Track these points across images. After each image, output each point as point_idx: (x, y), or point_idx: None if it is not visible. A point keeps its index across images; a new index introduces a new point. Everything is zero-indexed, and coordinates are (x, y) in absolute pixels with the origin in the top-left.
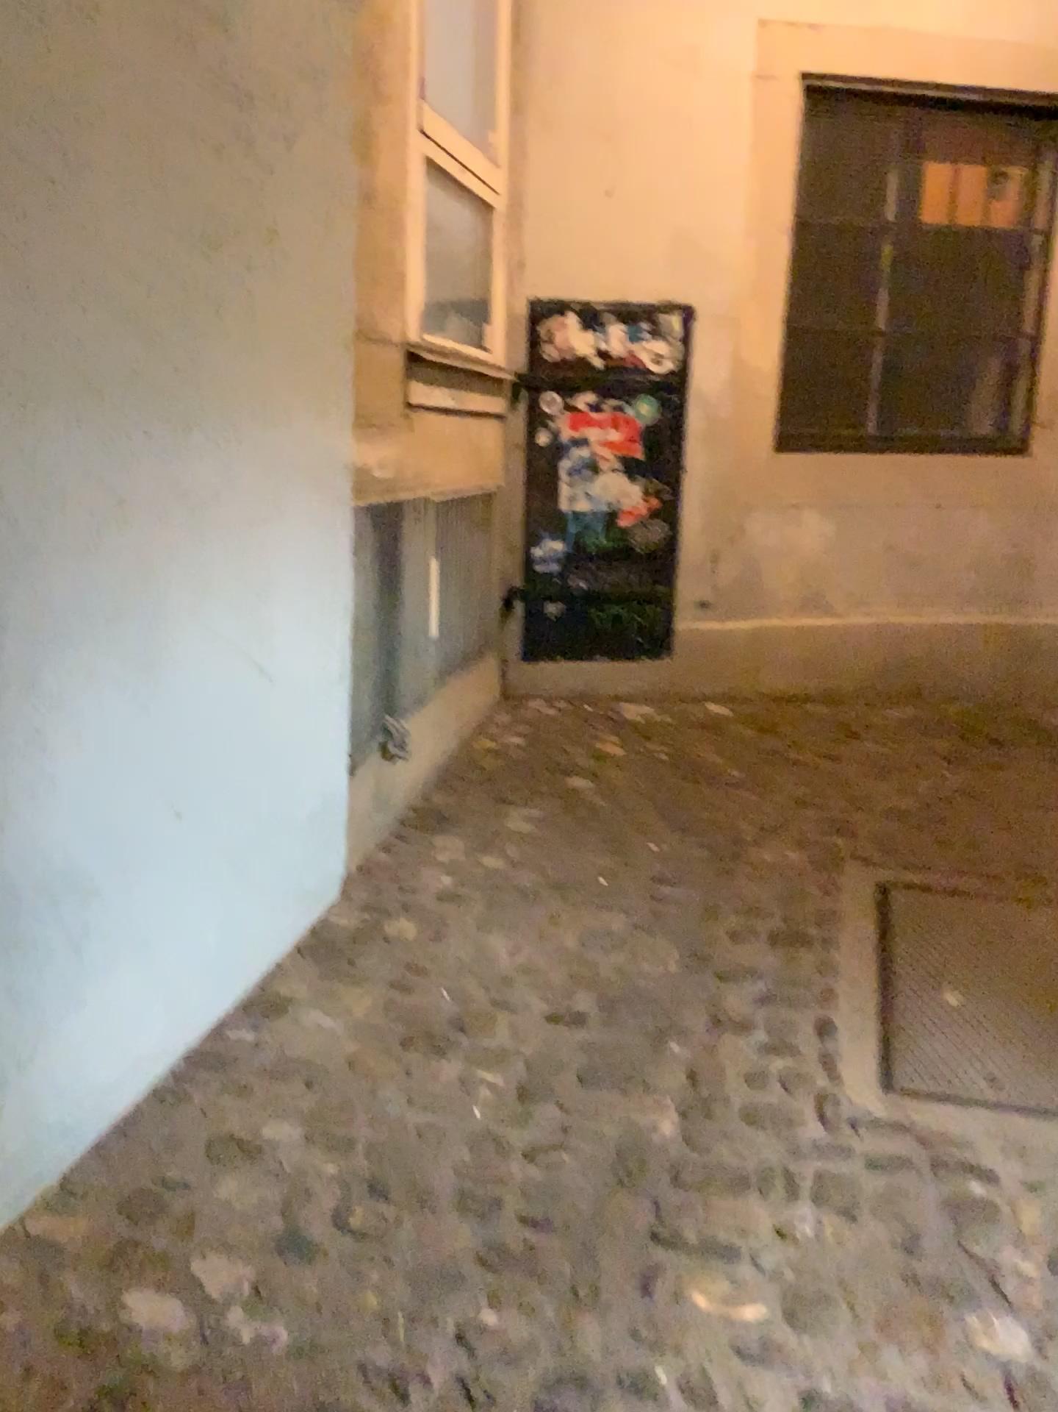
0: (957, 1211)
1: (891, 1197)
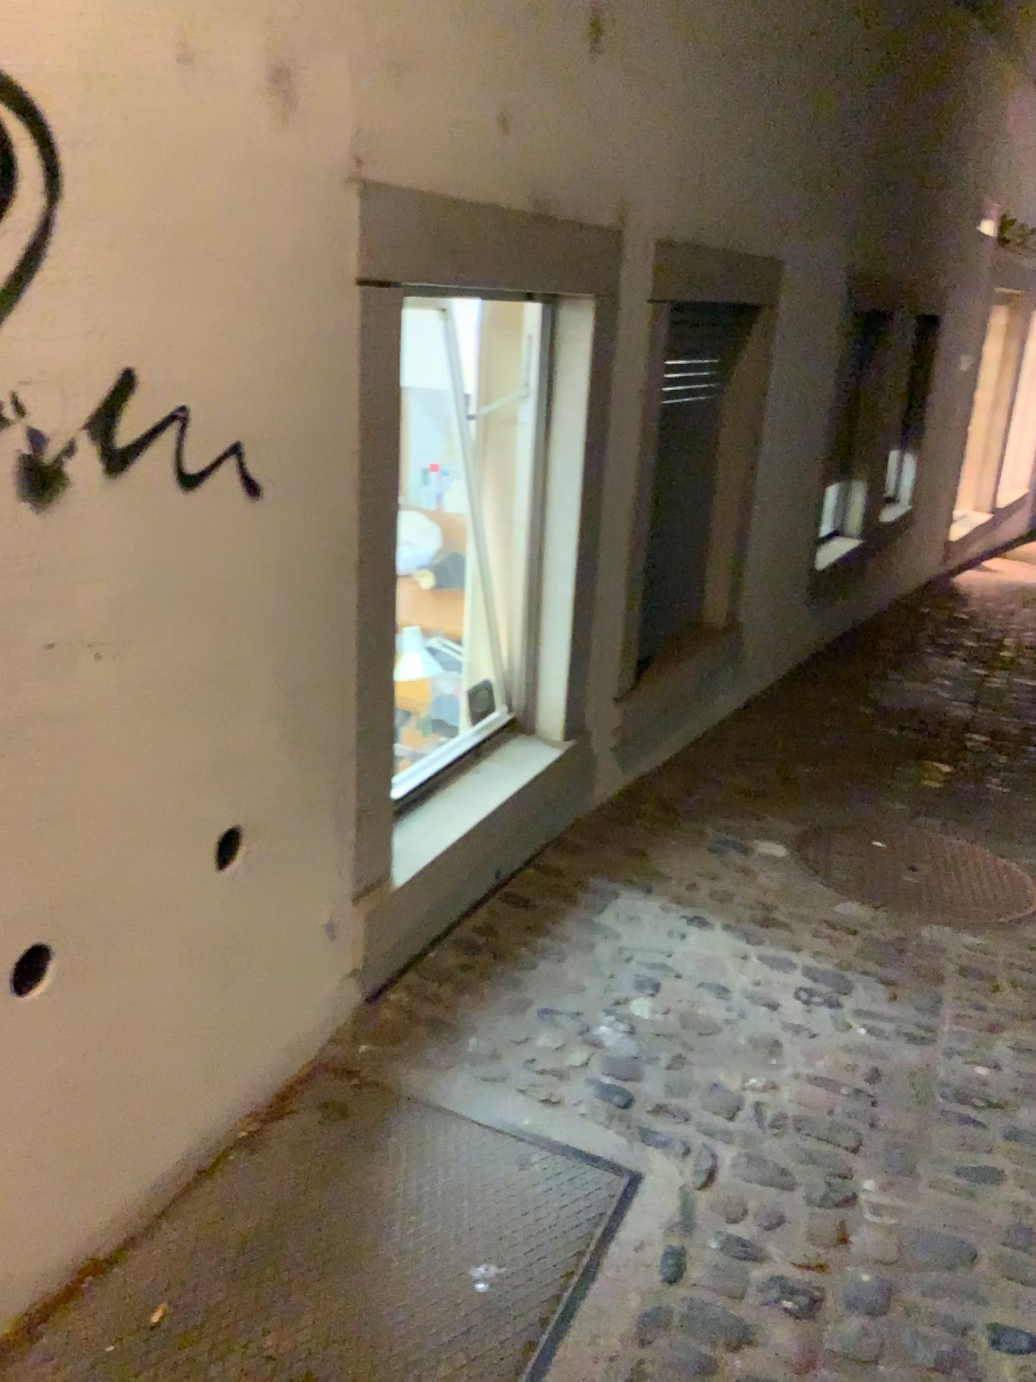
0: (629, 1073)
1: (678, 1087)
